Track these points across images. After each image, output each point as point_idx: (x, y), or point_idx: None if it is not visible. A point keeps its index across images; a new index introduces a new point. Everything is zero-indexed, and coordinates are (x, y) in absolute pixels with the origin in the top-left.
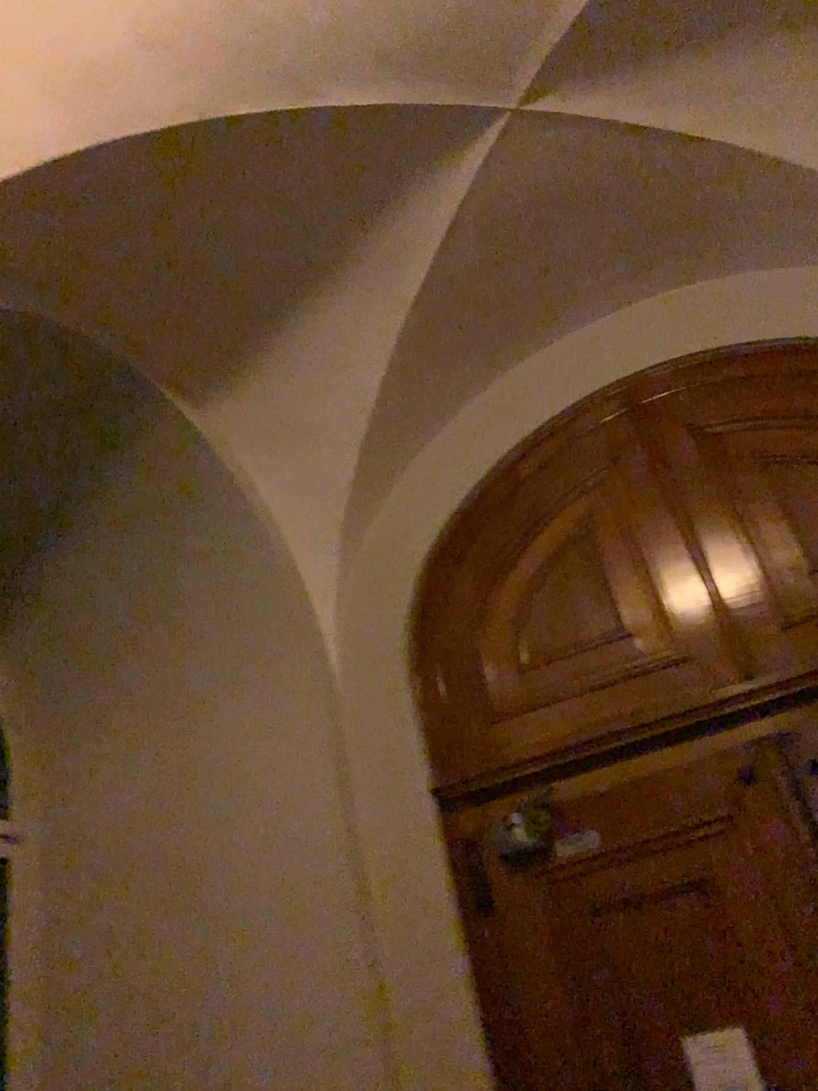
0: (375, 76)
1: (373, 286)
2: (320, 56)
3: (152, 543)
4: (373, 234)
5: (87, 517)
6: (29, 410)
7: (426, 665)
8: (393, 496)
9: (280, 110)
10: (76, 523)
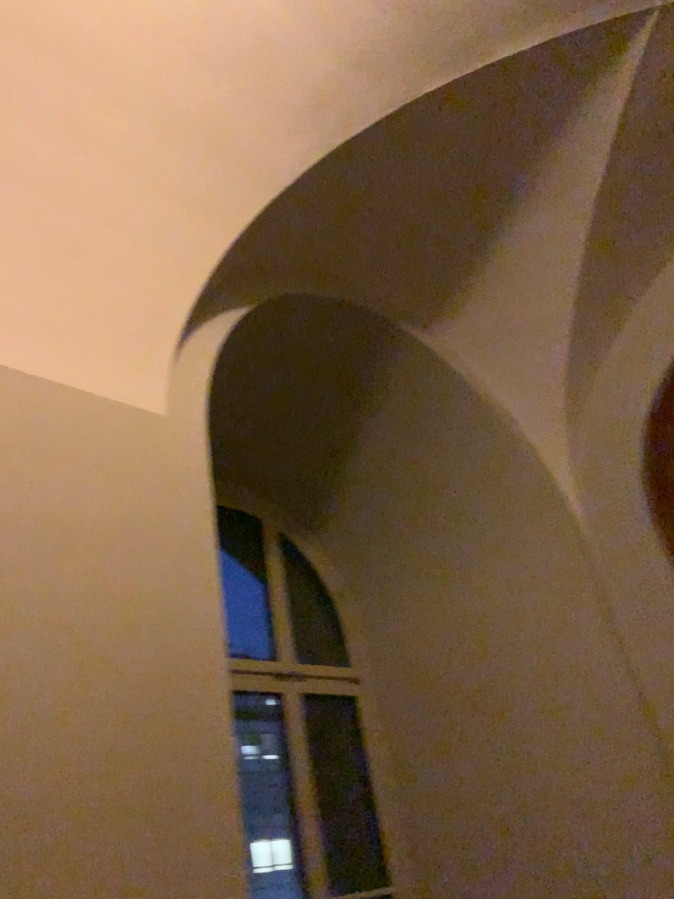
0: (532, 25)
1: (558, 198)
2: (483, 26)
3: (418, 444)
4: (551, 155)
5: (366, 434)
6: (314, 363)
7: (667, 507)
8: (607, 368)
9: (459, 81)
10: (360, 440)
